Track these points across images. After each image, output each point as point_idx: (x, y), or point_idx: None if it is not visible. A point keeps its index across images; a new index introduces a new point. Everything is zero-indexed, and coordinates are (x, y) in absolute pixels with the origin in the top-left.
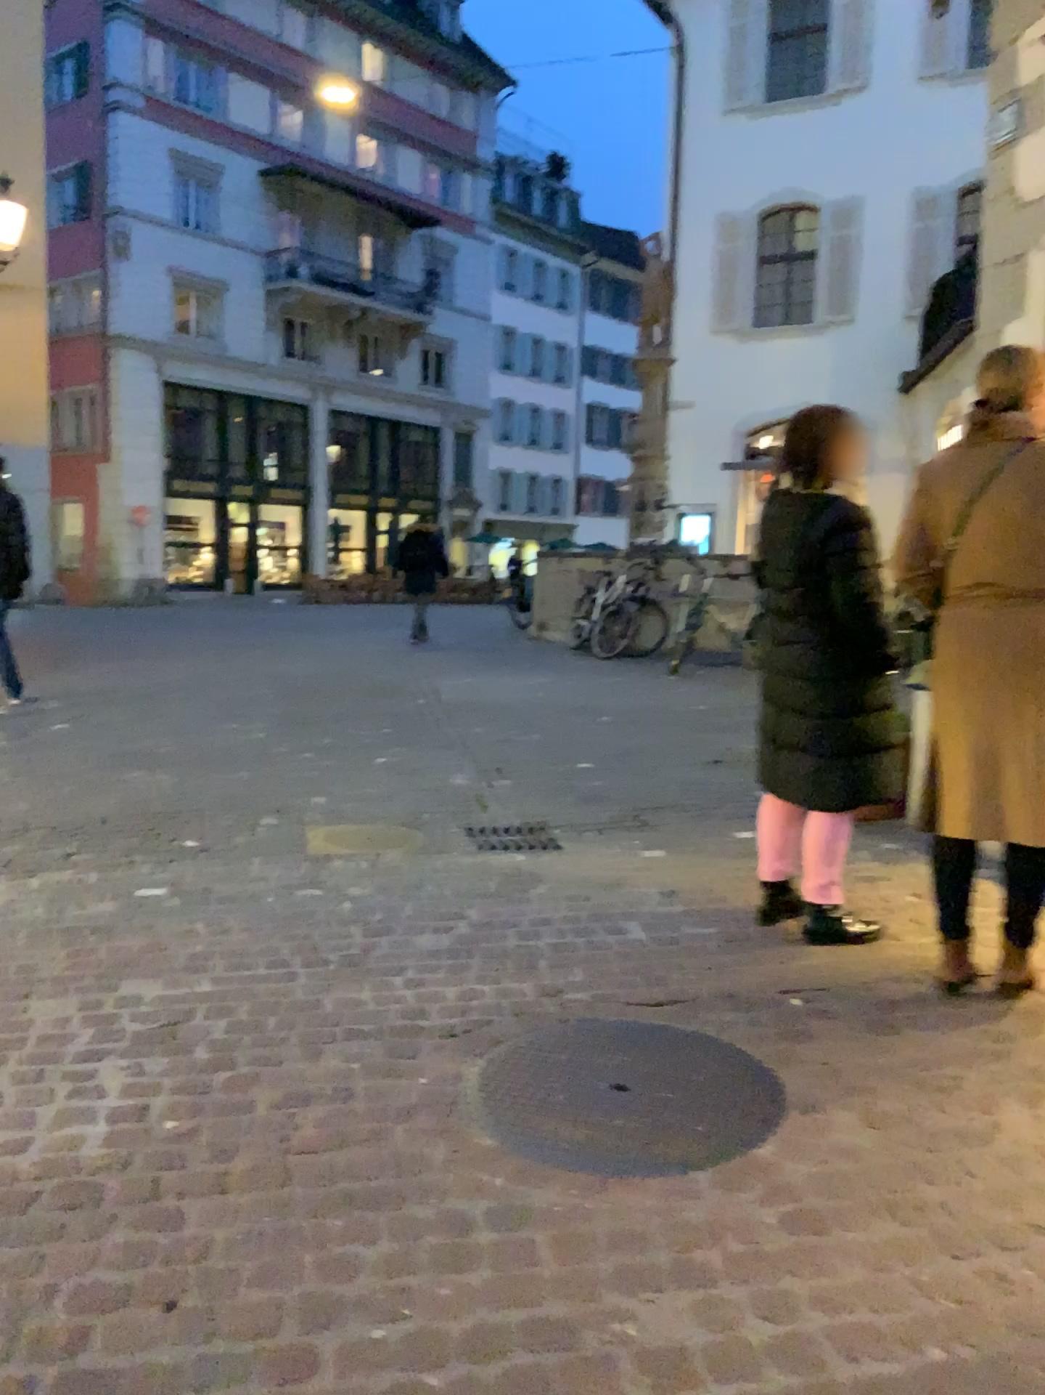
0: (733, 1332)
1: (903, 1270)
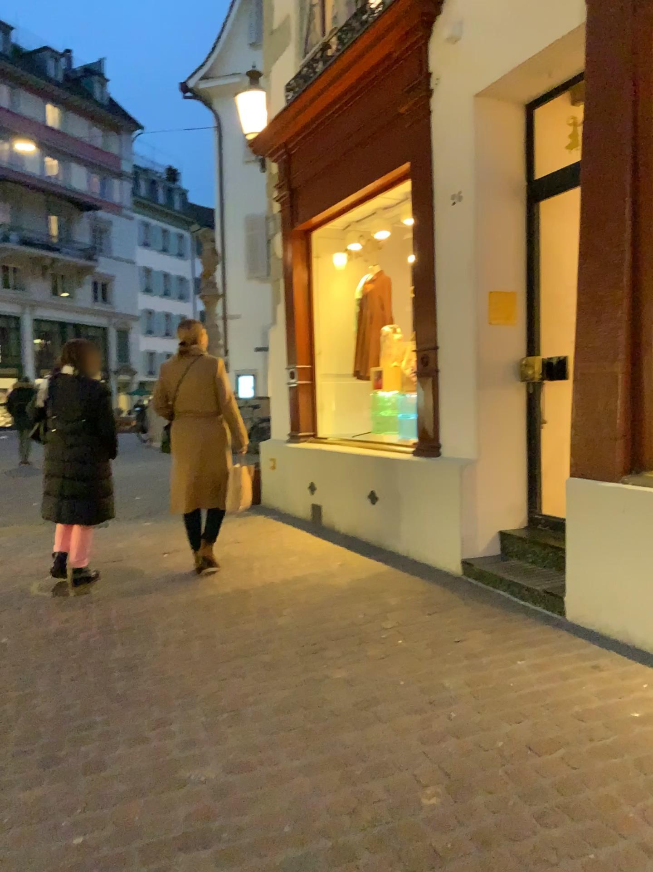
0: (88, 612)
1: (146, 598)
